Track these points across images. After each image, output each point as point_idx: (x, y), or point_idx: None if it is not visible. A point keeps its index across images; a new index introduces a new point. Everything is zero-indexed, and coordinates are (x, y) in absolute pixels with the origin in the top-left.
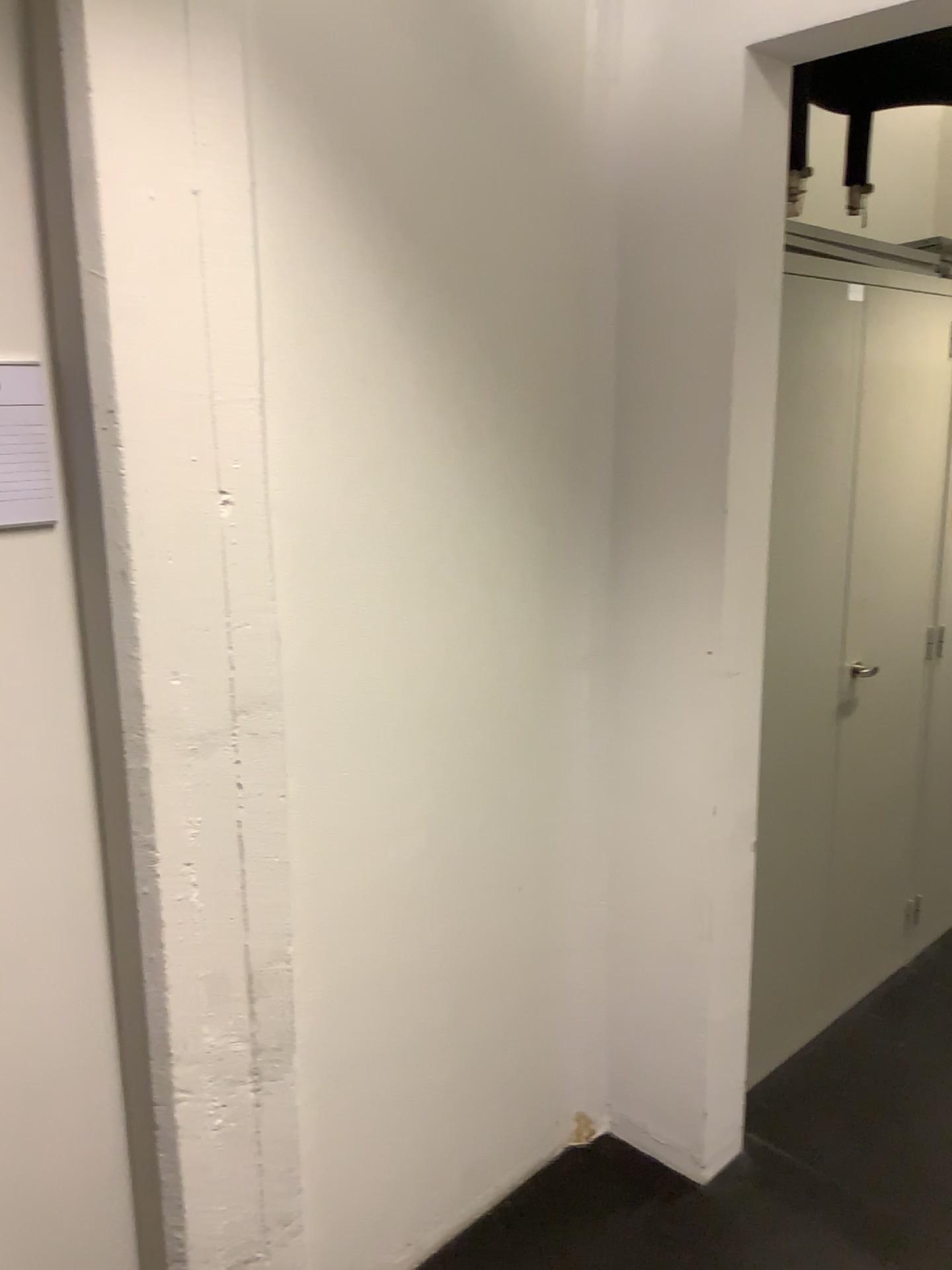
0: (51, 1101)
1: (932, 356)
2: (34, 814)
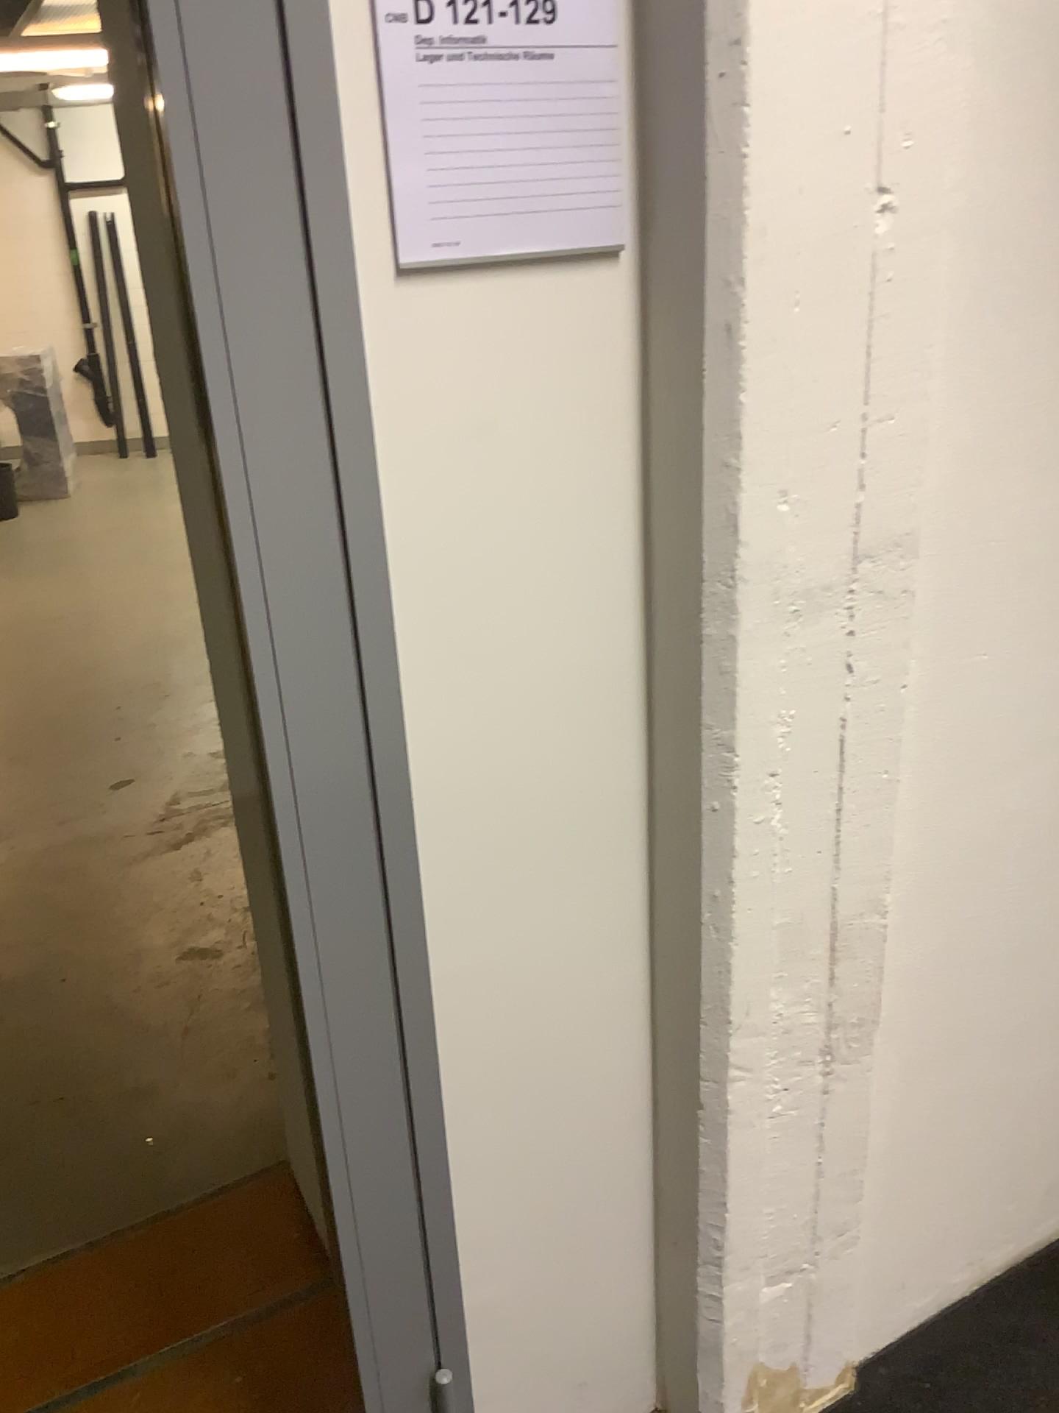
0: (568, 1055)
1: None
2: (567, 689)
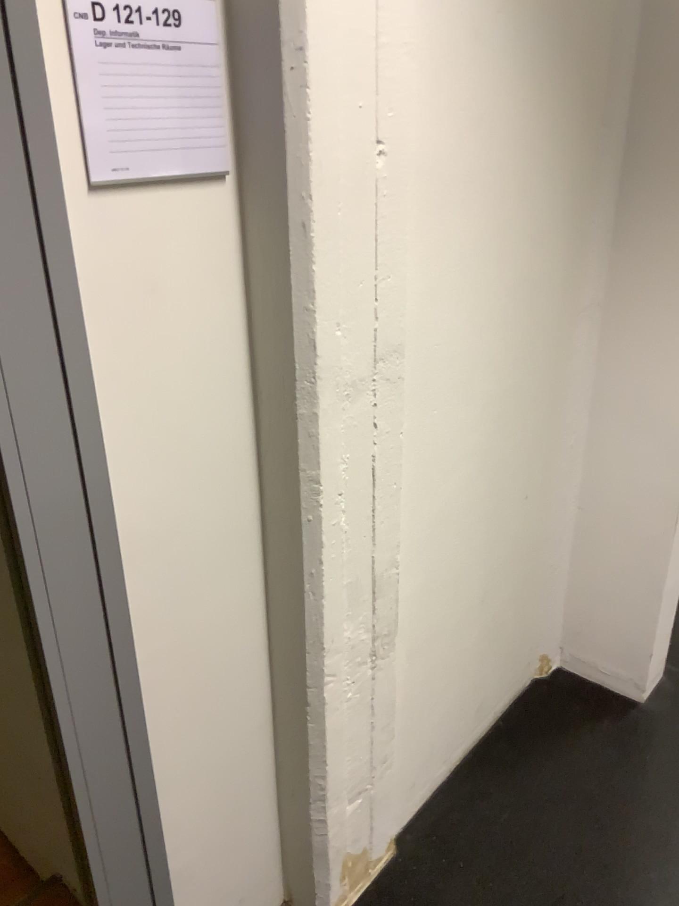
0: (222, 690)
1: None
2: (211, 456)
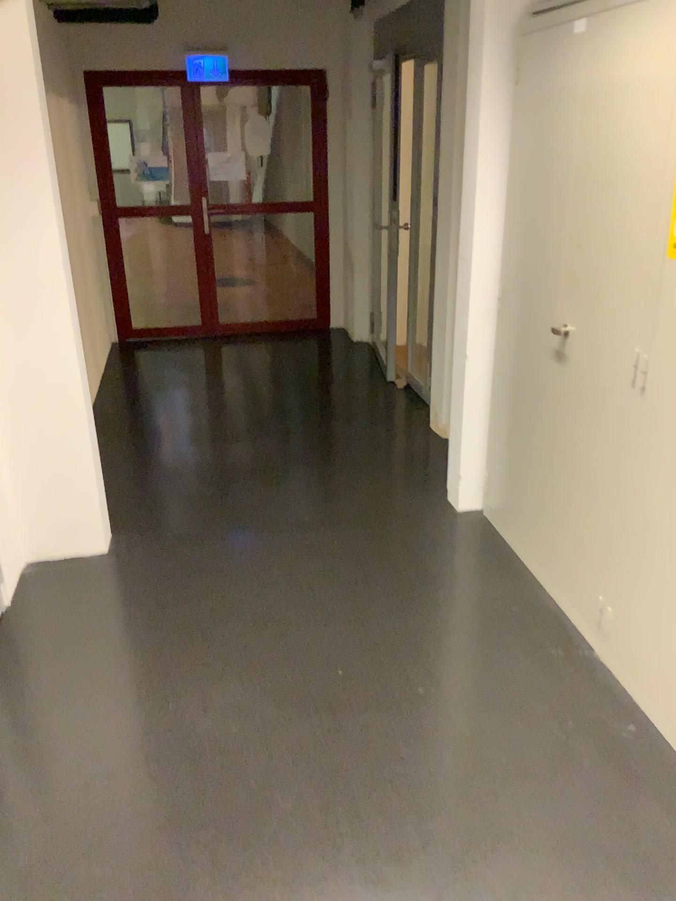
0: None
1: (649, 64)
2: None
